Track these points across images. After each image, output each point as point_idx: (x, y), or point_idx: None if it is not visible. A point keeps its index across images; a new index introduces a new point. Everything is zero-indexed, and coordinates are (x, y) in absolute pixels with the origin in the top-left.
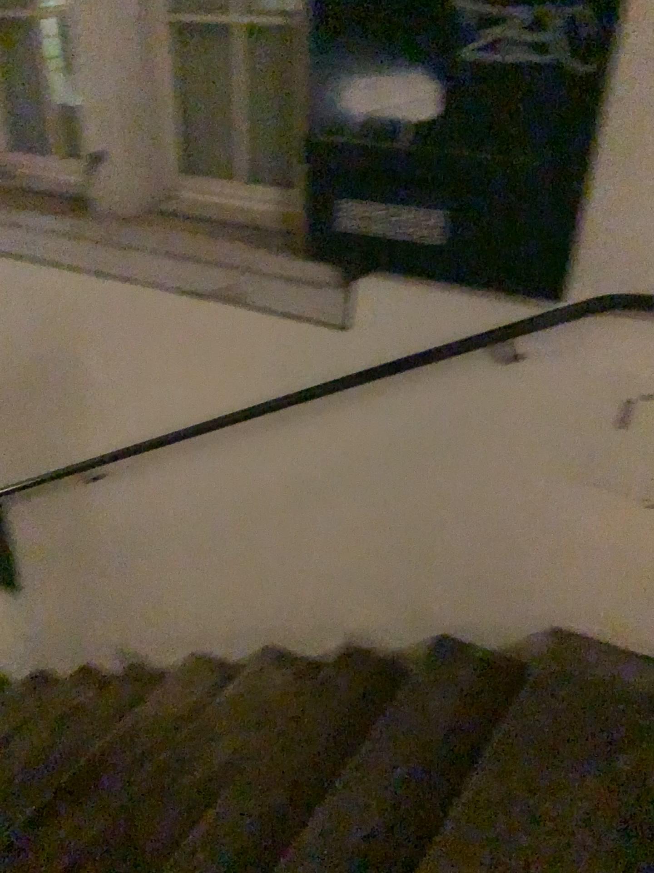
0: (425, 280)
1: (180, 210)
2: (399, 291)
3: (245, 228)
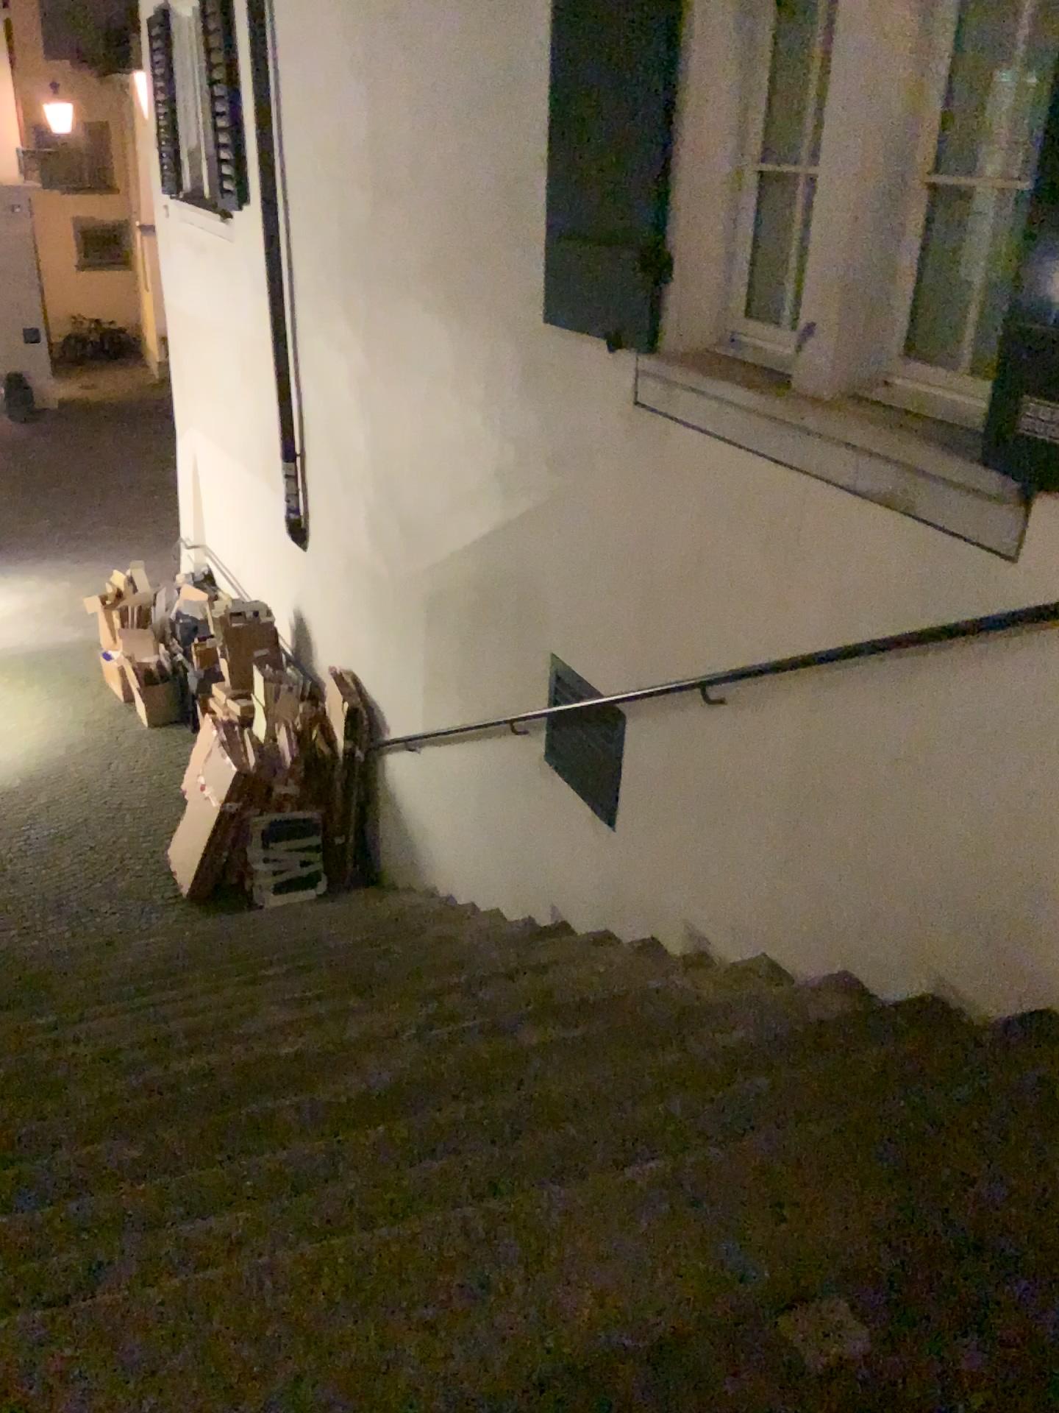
0: None
1: (892, 399)
2: None
3: (953, 429)
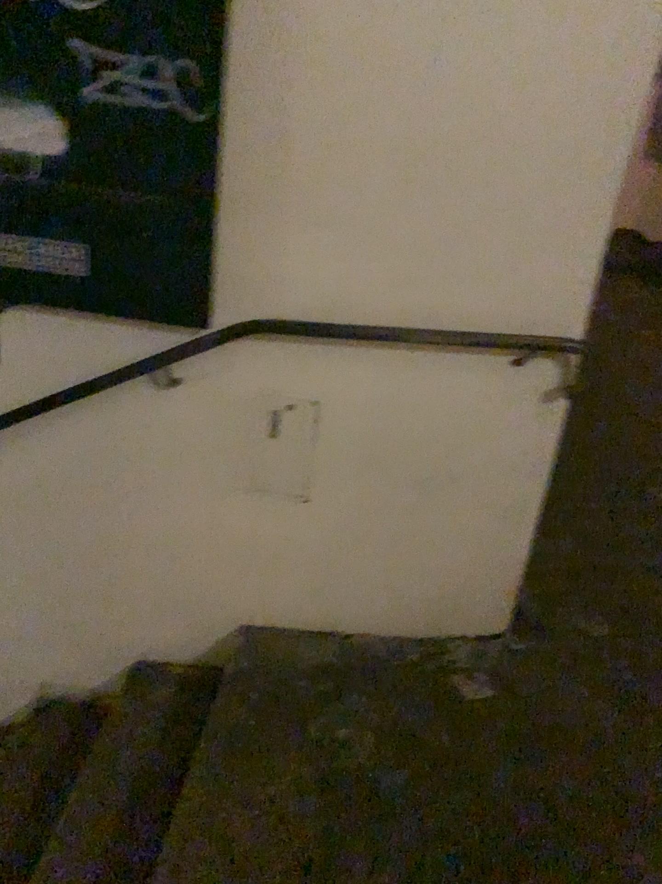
0: (75, 307)
1: None
2: (51, 318)
3: None
